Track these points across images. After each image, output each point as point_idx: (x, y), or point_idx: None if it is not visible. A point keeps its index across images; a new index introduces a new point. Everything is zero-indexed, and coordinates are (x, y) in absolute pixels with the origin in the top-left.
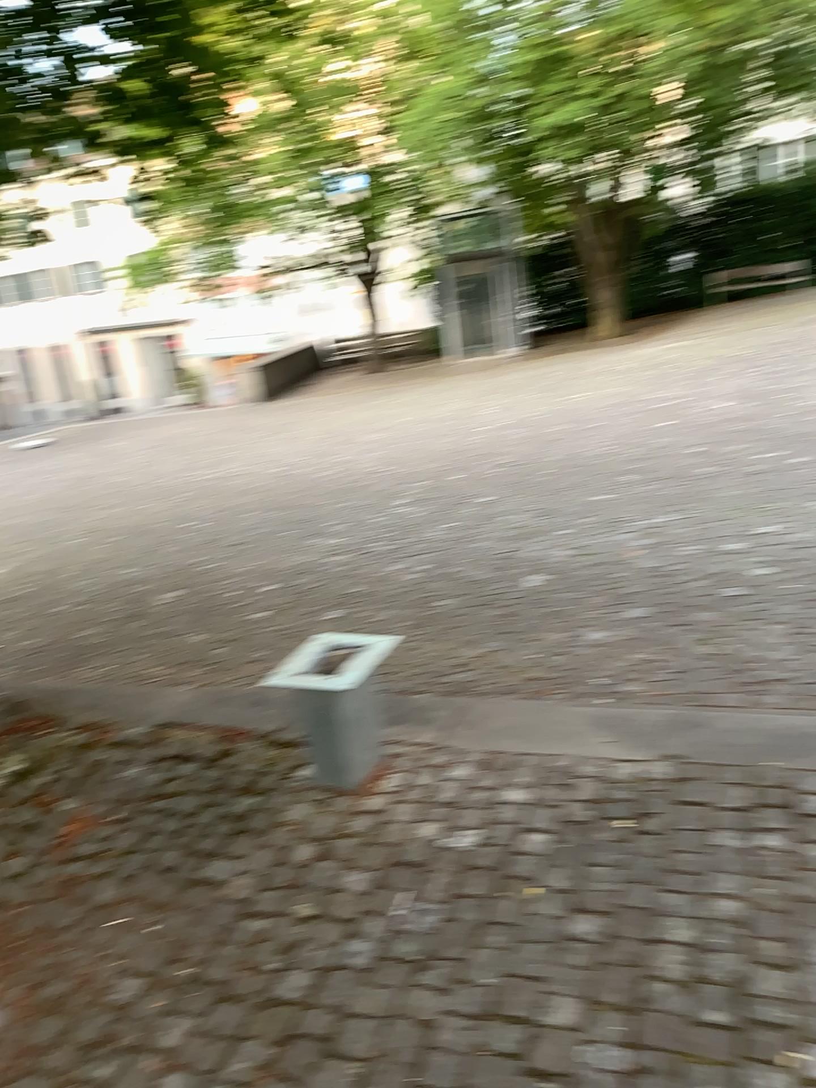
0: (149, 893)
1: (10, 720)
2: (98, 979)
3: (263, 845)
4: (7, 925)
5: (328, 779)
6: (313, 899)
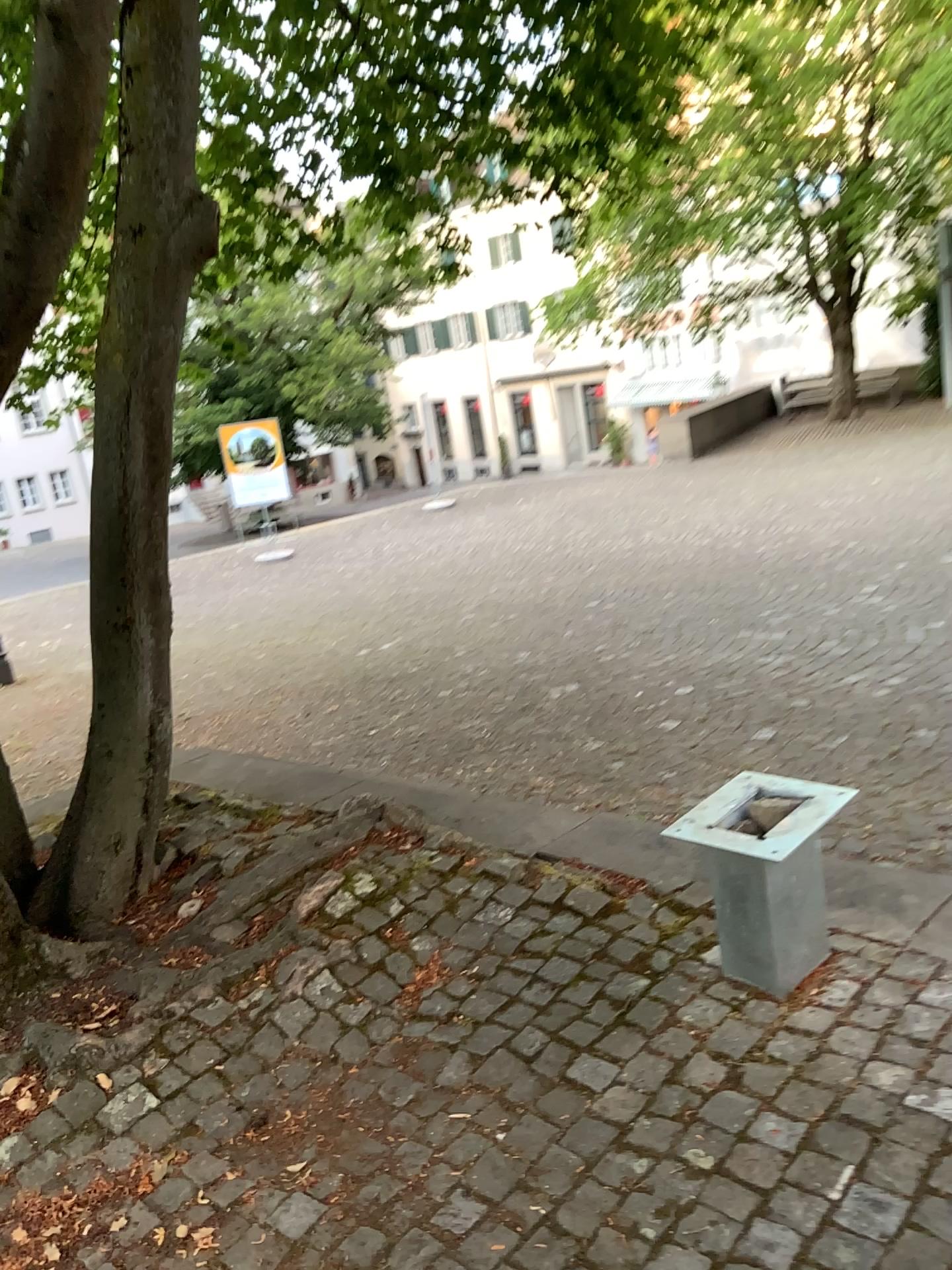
0: (500, 1093)
1: (370, 833)
2: (427, 1199)
3: (650, 1056)
4: (336, 1095)
5: (745, 976)
6: (711, 1152)
